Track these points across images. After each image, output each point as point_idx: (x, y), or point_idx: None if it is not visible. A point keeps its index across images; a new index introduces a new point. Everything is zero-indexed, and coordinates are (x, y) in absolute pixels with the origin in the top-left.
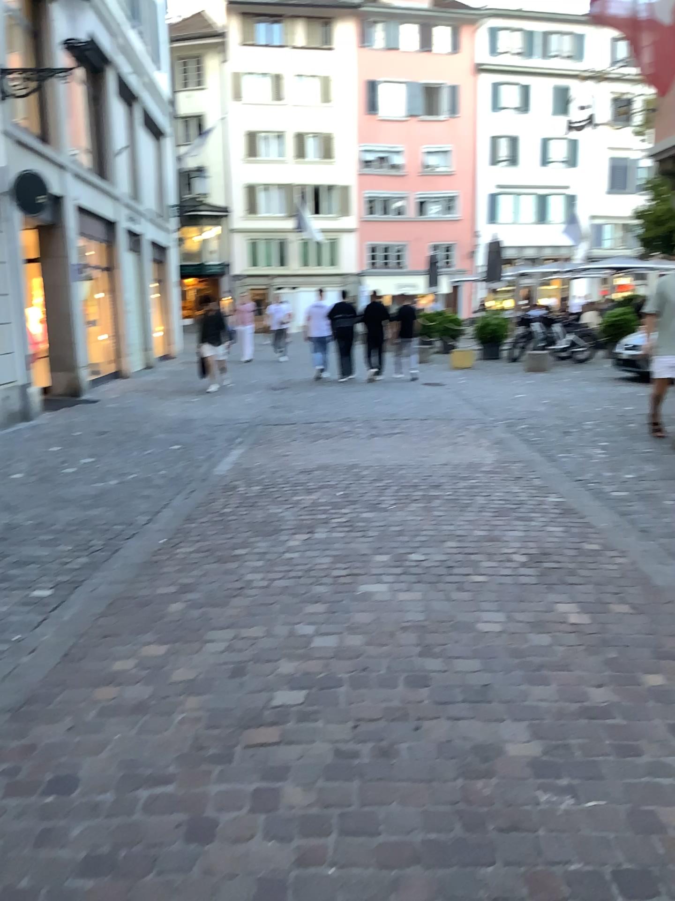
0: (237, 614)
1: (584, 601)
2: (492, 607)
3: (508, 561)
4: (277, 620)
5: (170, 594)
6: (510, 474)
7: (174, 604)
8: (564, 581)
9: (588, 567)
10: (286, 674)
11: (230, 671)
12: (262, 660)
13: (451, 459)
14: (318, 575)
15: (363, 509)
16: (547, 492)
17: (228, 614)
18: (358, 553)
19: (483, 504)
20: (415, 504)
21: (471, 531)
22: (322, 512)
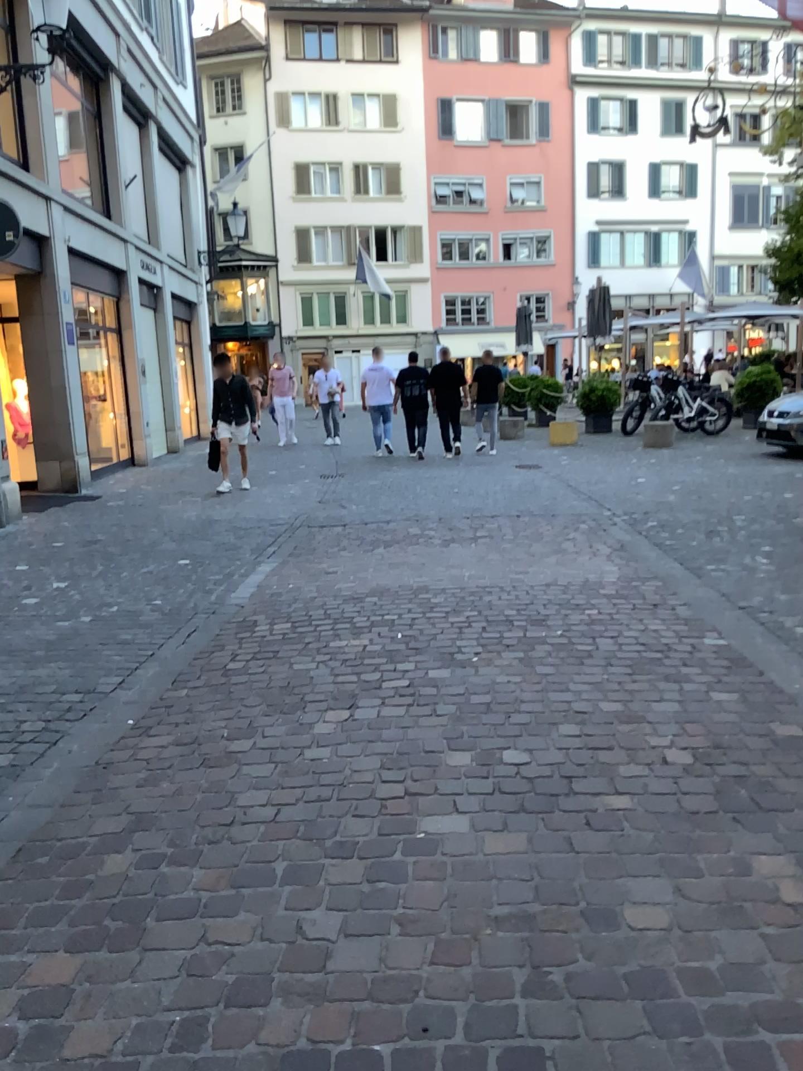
0: (211, 884)
1: (802, 852)
2: (646, 870)
3: (660, 765)
4: (275, 902)
5: (112, 836)
6: (646, 602)
7: (113, 860)
8: (761, 808)
9: (793, 777)
10: (276, 1047)
11: (172, 1035)
12: (236, 1005)
13: (559, 579)
14: (355, 796)
15: (432, 666)
16: (703, 631)
17: (197, 886)
18: (421, 750)
19: (611, 655)
20: (509, 655)
21: (597, 706)
22: (370, 671)
